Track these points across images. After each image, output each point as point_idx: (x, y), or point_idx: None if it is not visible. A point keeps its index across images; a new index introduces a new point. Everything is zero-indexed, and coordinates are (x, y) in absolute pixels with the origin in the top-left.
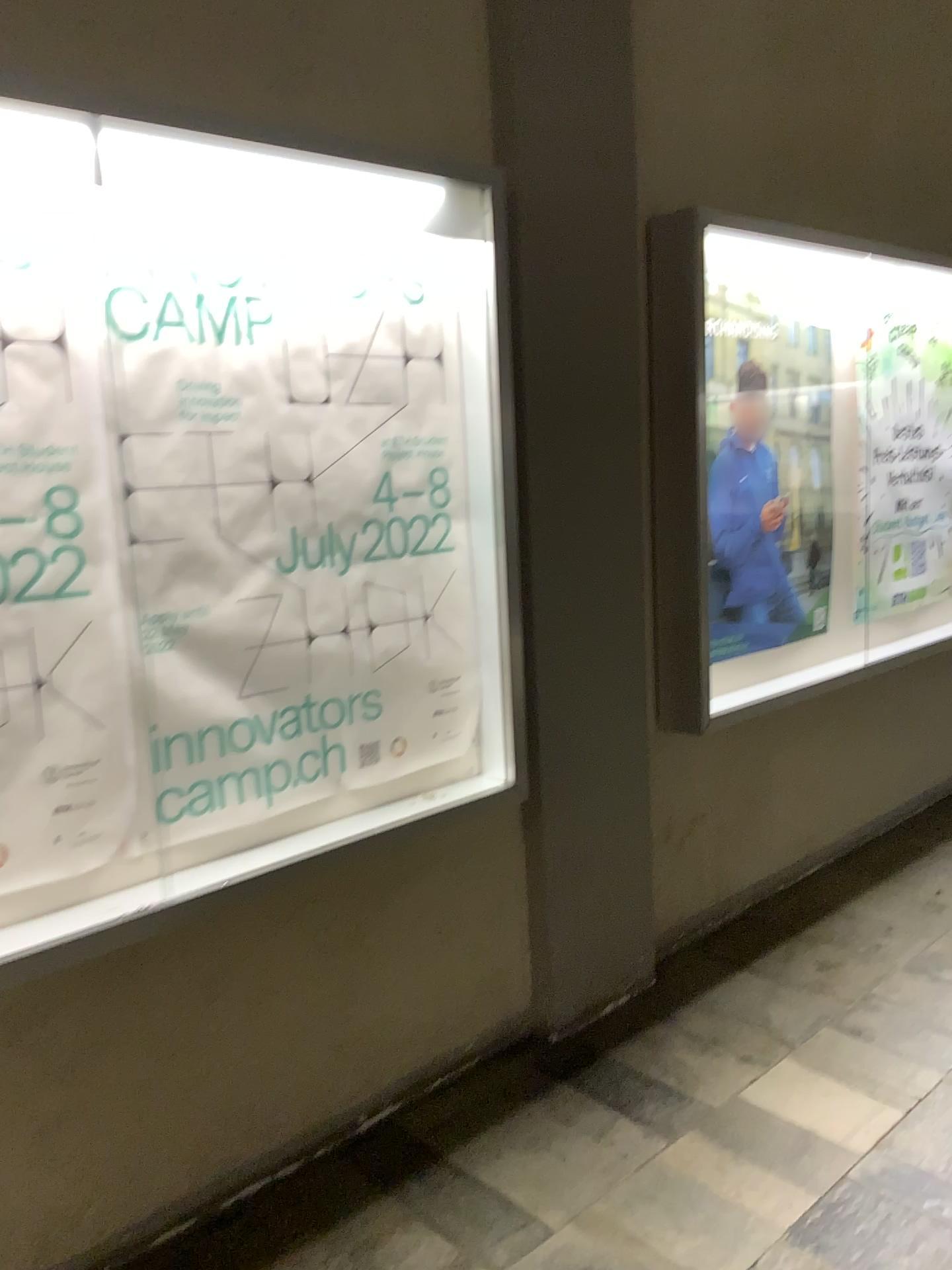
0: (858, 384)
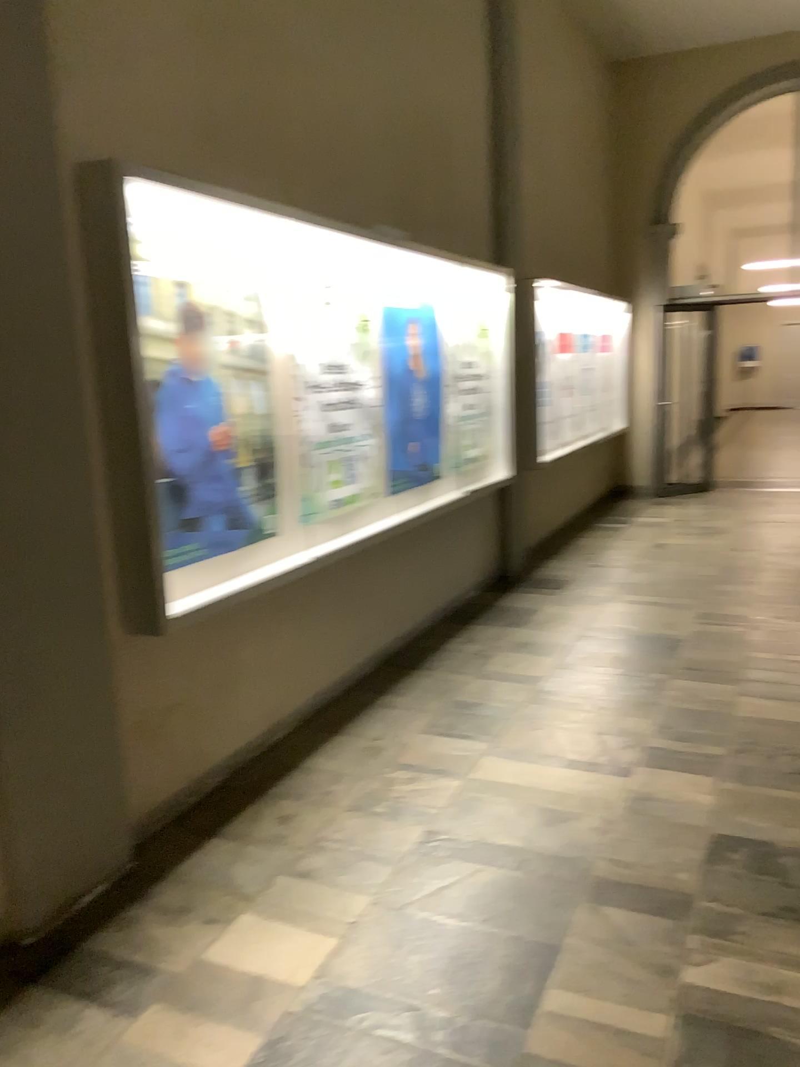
0: (290, 327)
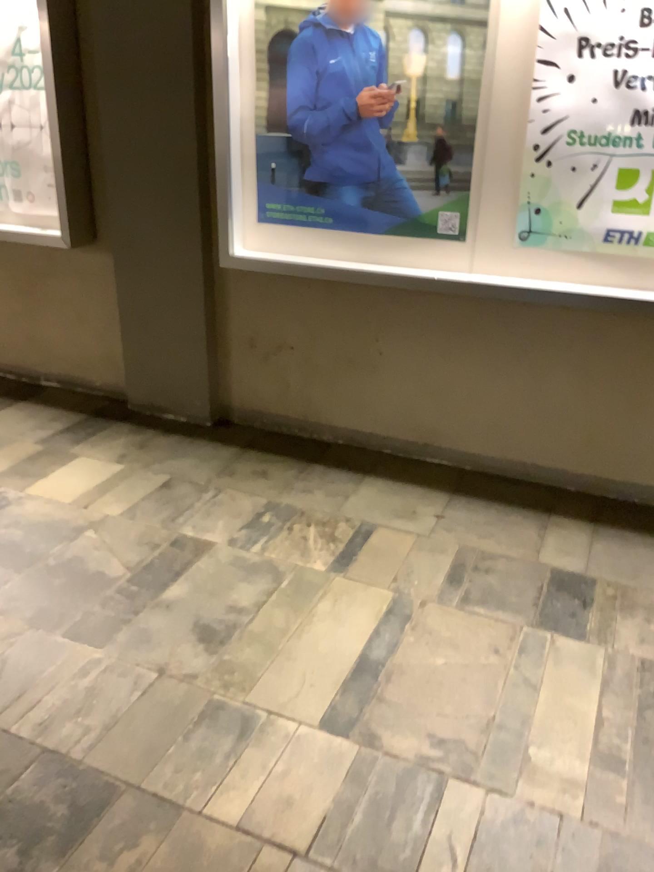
0: None
